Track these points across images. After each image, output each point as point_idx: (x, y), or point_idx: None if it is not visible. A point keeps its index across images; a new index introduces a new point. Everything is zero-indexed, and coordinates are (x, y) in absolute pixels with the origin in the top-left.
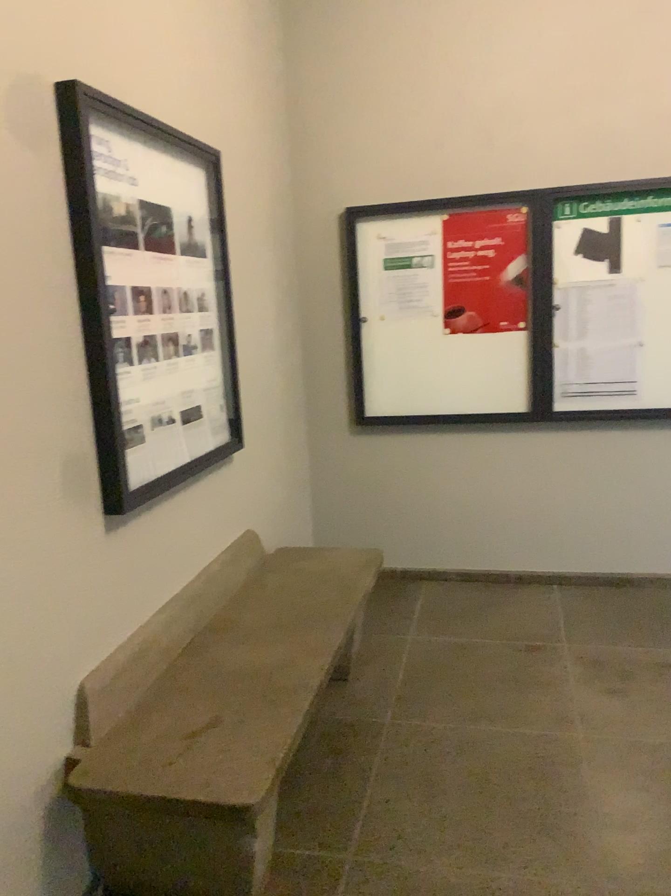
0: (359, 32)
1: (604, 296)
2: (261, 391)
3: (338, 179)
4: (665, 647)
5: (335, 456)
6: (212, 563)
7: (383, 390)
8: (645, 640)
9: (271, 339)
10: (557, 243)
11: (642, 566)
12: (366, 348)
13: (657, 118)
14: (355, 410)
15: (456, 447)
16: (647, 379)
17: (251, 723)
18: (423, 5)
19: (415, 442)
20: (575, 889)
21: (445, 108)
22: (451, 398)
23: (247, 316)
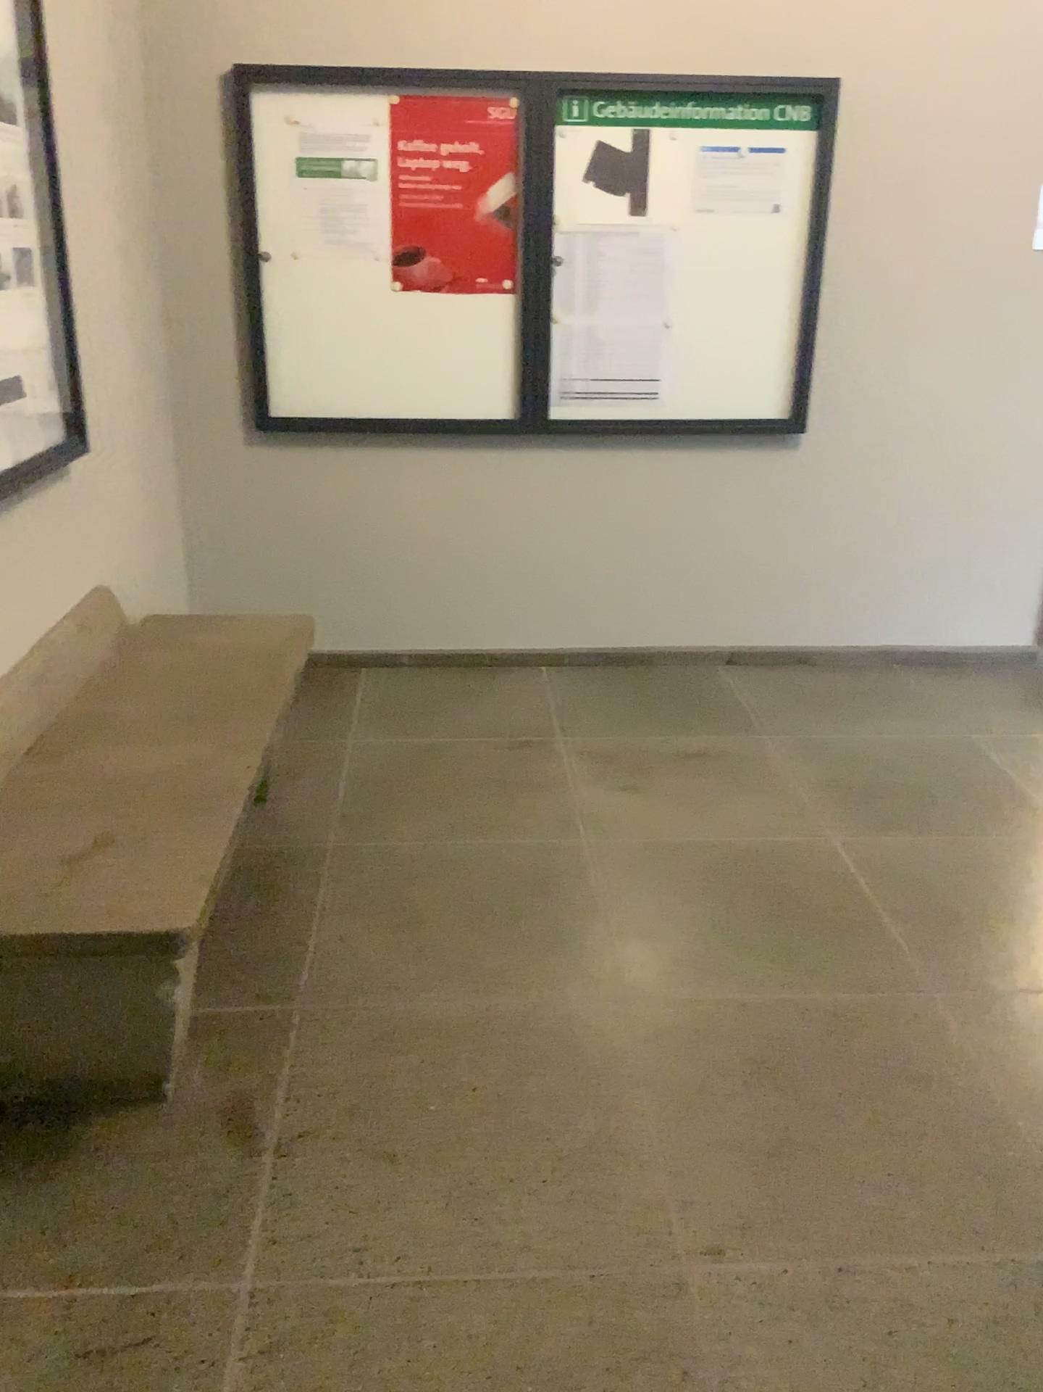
0: None
1: (622, 248)
2: (108, 365)
3: (219, 13)
4: (685, 733)
5: (222, 480)
6: (55, 630)
7: (296, 375)
8: (662, 727)
9: (119, 279)
10: (560, 159)
11: (656, 636)
12: (269, 307)
13: None
14: (252, 405)
15: (408, 468)
16: (674, 375)
17: (160, 837)
18: None
19: (346, 459)
20: (588, 1006)
21: None
22: (401, 393)
23: (82, 235)
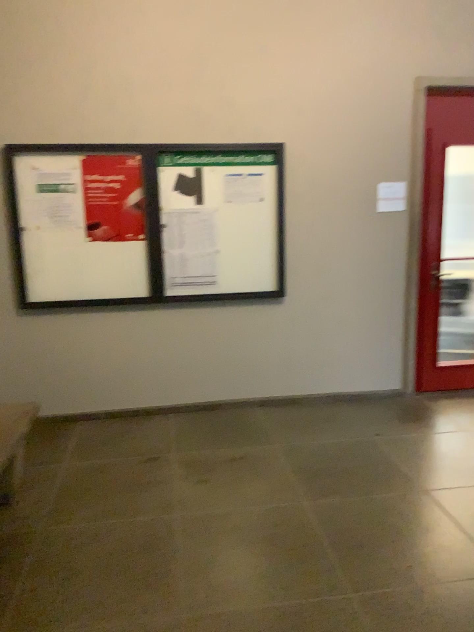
0: (10, 14)
1: (193, 218)
2: None
3: None
4: (235, 447)
5: (4, 333)
6: None
7: (40, 282)
8: (223, 445)
9: None
10: (161, 181)
11: (224, 396)
12: (25, 251)
13: (222, 104)
14: (18, 297)
15: (97, 323)
16: (222, 273)
17: None
18: (60, 3)
19: (66, 320)
20: (164, 621)
21: (78, 79)
22: (92, 288)
23: None
